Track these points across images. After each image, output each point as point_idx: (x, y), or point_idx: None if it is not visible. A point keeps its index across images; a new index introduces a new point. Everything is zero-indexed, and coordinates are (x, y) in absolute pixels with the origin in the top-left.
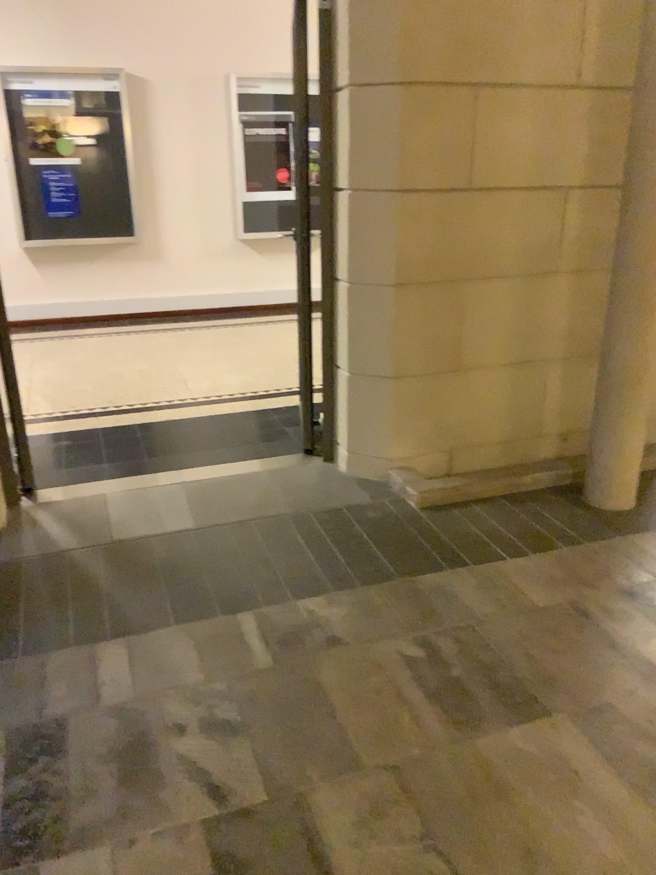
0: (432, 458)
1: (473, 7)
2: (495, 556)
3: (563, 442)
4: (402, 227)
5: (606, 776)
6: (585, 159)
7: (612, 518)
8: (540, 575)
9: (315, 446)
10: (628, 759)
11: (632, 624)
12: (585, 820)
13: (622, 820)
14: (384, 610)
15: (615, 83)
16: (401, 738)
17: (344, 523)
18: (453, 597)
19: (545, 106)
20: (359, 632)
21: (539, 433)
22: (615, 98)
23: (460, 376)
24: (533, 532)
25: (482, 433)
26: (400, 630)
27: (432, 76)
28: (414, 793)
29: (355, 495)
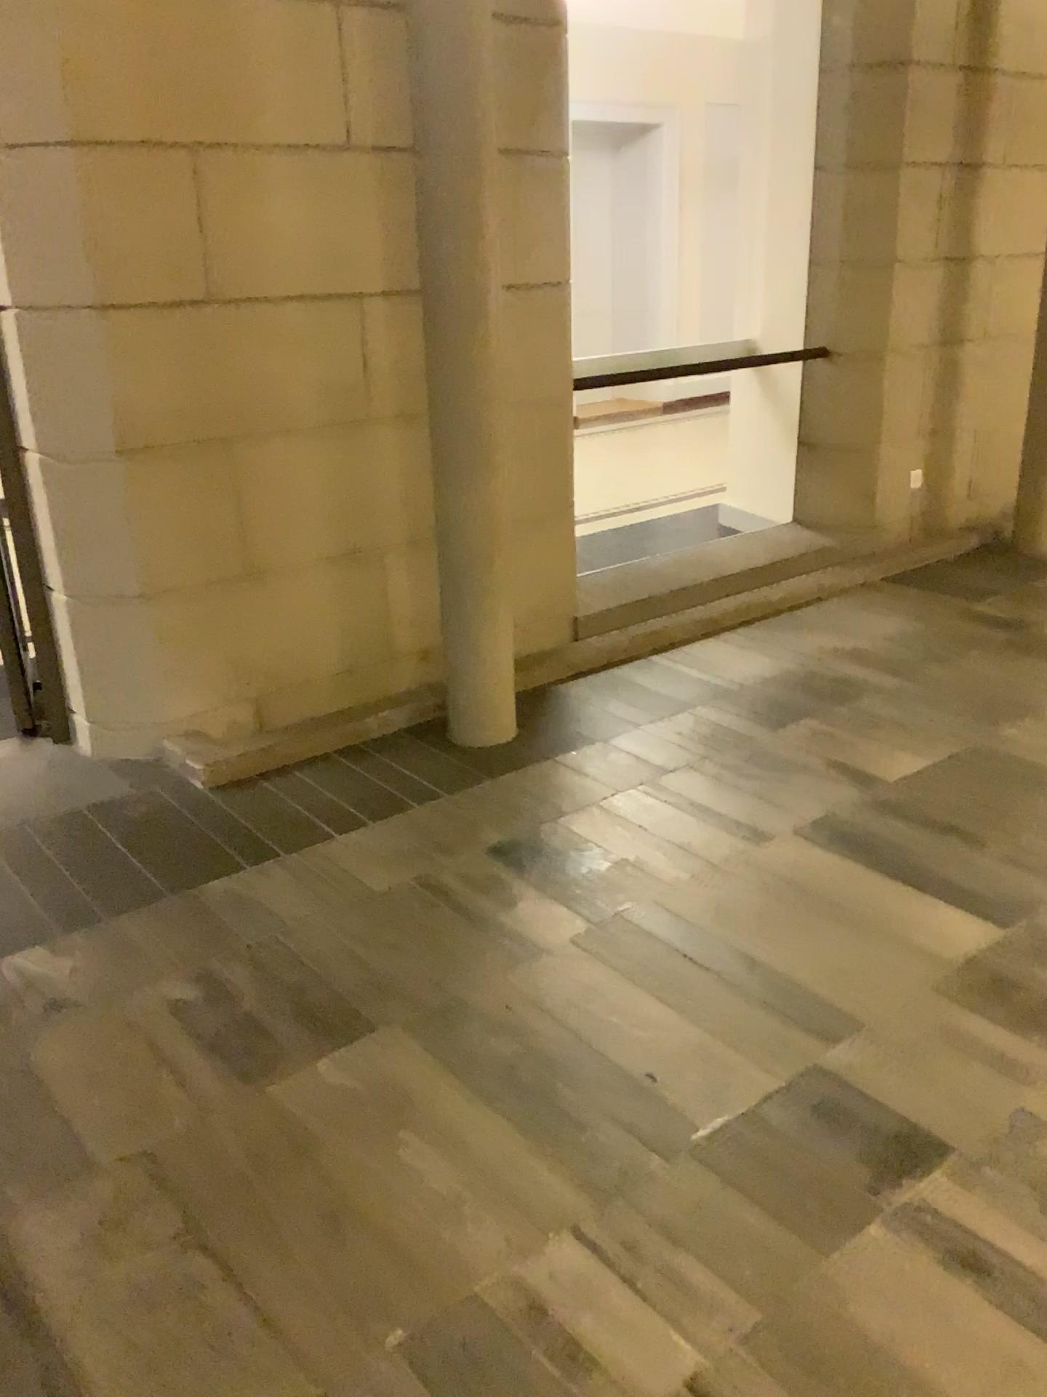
0: (227, 712)
1: (172, 30)
2: (317, 837)
3: (424, 664)
4: (115, 364)
5: (443, 1090)
6: (384, 253)
7: (487, 758)
8: (380, 851)
9: (42, 722)
10: (474, 1063)
11: (496, 892)
12: (409, 1151)
13: (458, 1138)
14: (144, 943)
15: (407, 144)
16: (156, 1113)
17: (85, 830)
18: (252, 905)
19: (309, 177)
20: (101, 982)
21: (387, 654)
22: (411, 166)
23: (250, 583)
24: (375, 796)
25: (299, 666)
26: (166, 967)
27: (123, 131)
28: (170, 1180)
29: (106, 786)
